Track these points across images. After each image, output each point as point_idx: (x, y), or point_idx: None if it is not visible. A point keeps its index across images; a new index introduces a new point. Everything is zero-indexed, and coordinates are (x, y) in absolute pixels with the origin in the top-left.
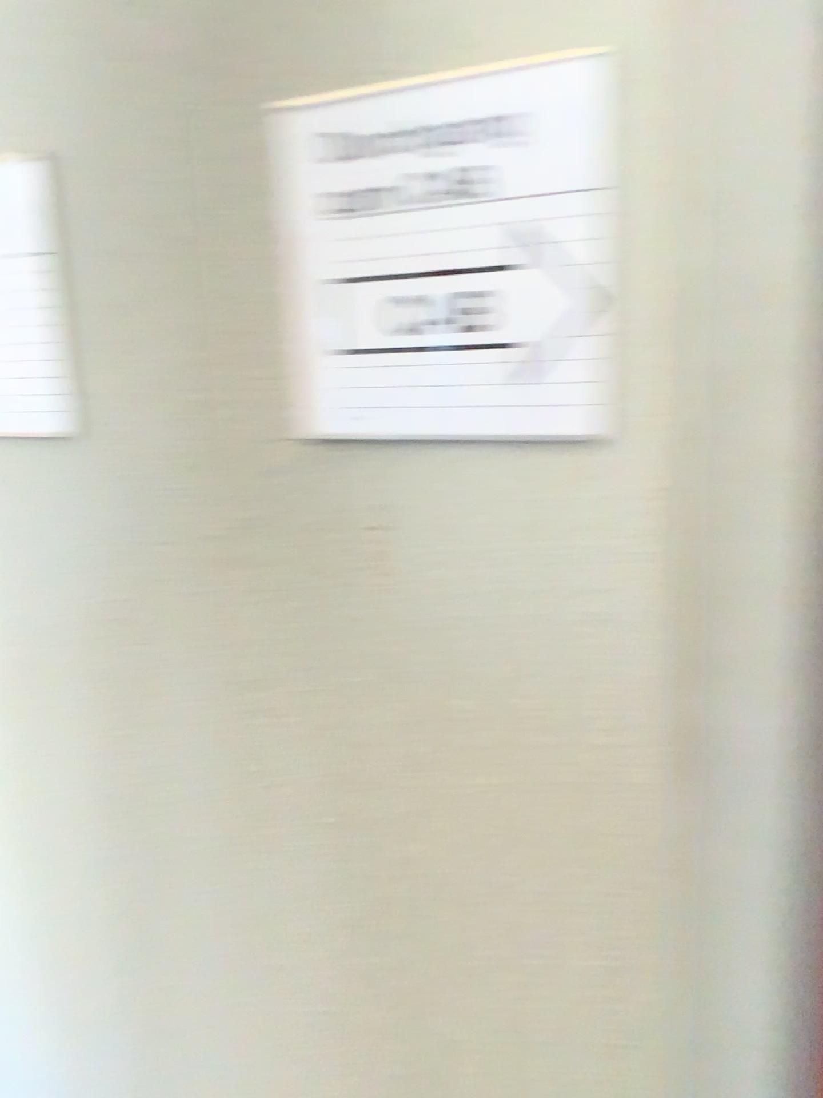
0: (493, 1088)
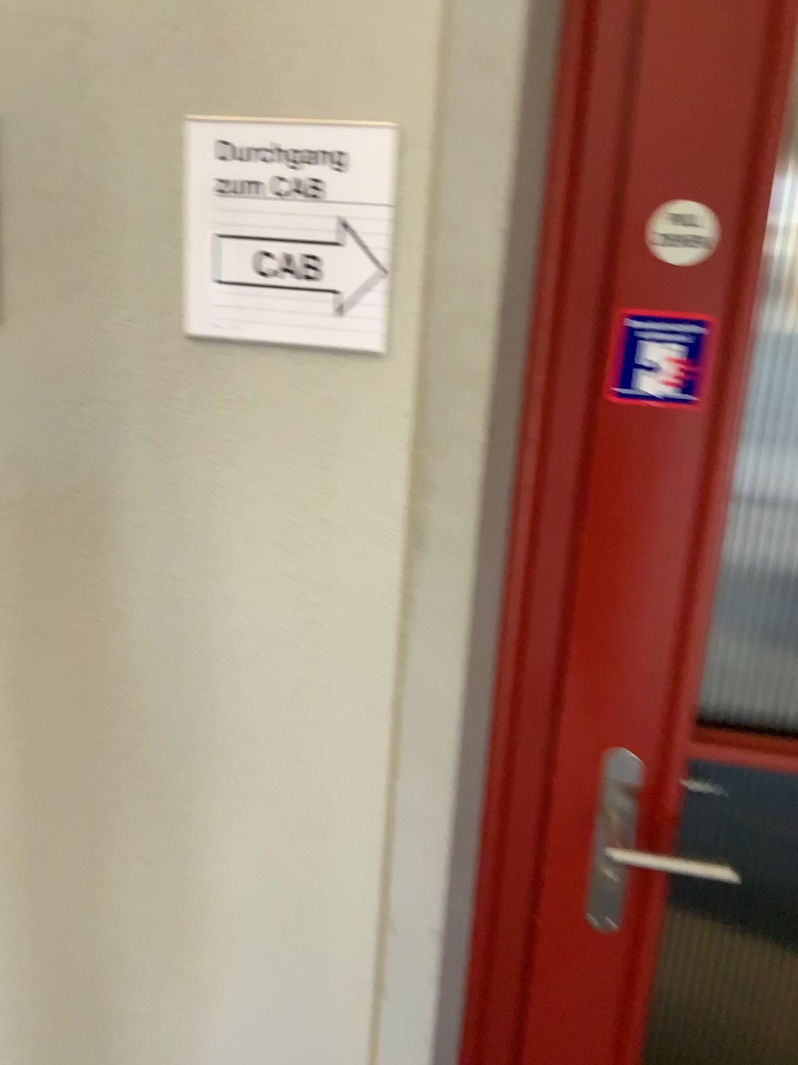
0: (281, 767)
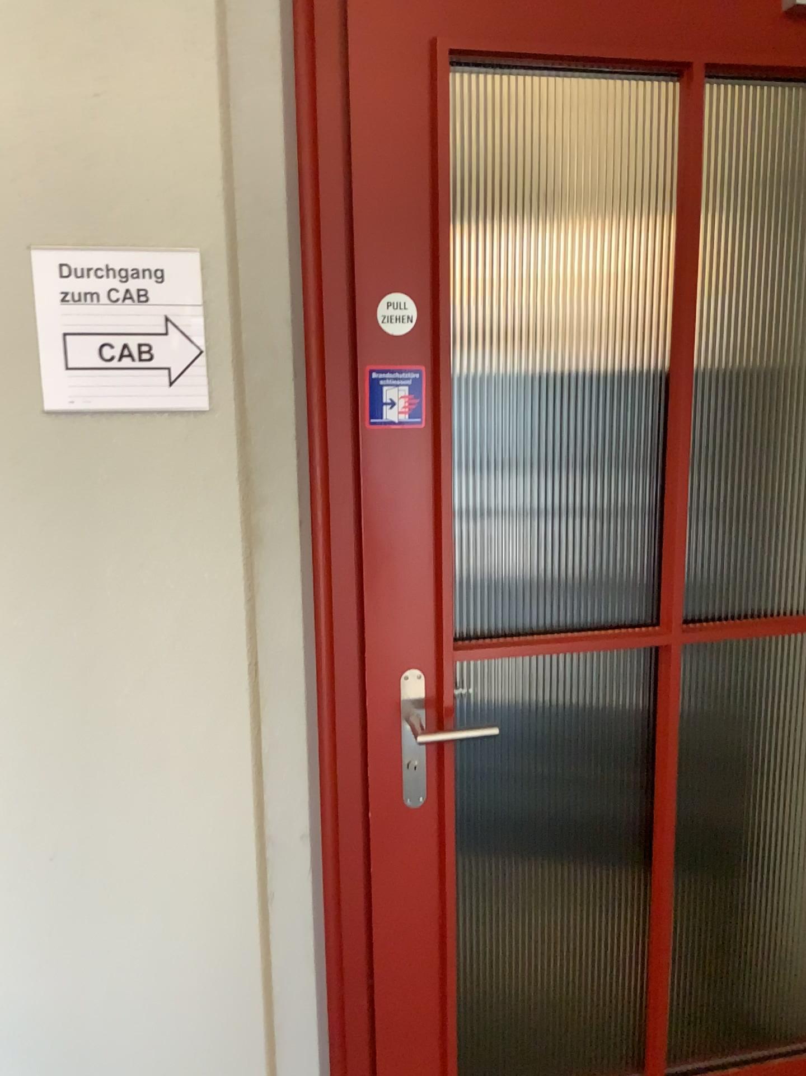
0: (161, 746)
